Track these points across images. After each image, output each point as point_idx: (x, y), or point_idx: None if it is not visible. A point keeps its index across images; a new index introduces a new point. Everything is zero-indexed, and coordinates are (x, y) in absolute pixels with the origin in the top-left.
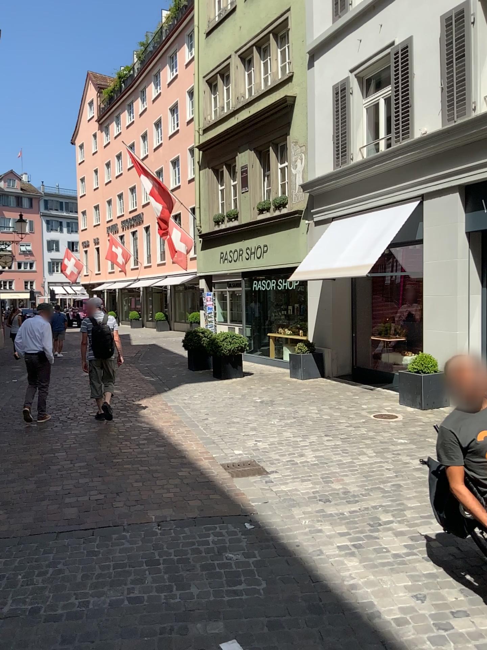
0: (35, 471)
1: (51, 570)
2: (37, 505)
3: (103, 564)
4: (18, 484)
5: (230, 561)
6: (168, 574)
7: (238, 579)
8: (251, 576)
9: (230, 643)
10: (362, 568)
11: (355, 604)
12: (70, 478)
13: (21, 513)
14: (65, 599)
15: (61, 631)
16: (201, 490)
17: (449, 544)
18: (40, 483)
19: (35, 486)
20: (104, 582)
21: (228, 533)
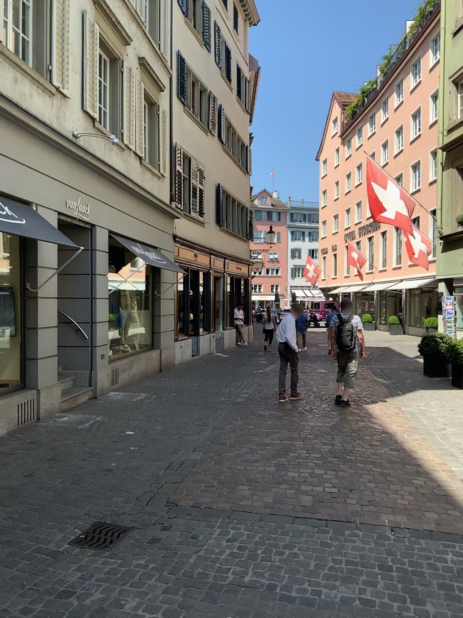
0: (275, 455)
1: (286, 551)
2: (276, 487)
3: (334, 558)
4: (260, 464)
5: None
6: (401, 585)
7: None
8: None
9: None
10: None
11: None
12: (306, 466)
13: (262, 492)
14: (299, 584)
15: (293, 614)
16: (437, 502)
17: None
18: (279, 466)
19: (274, 469)
20: (335, 576)
21: None
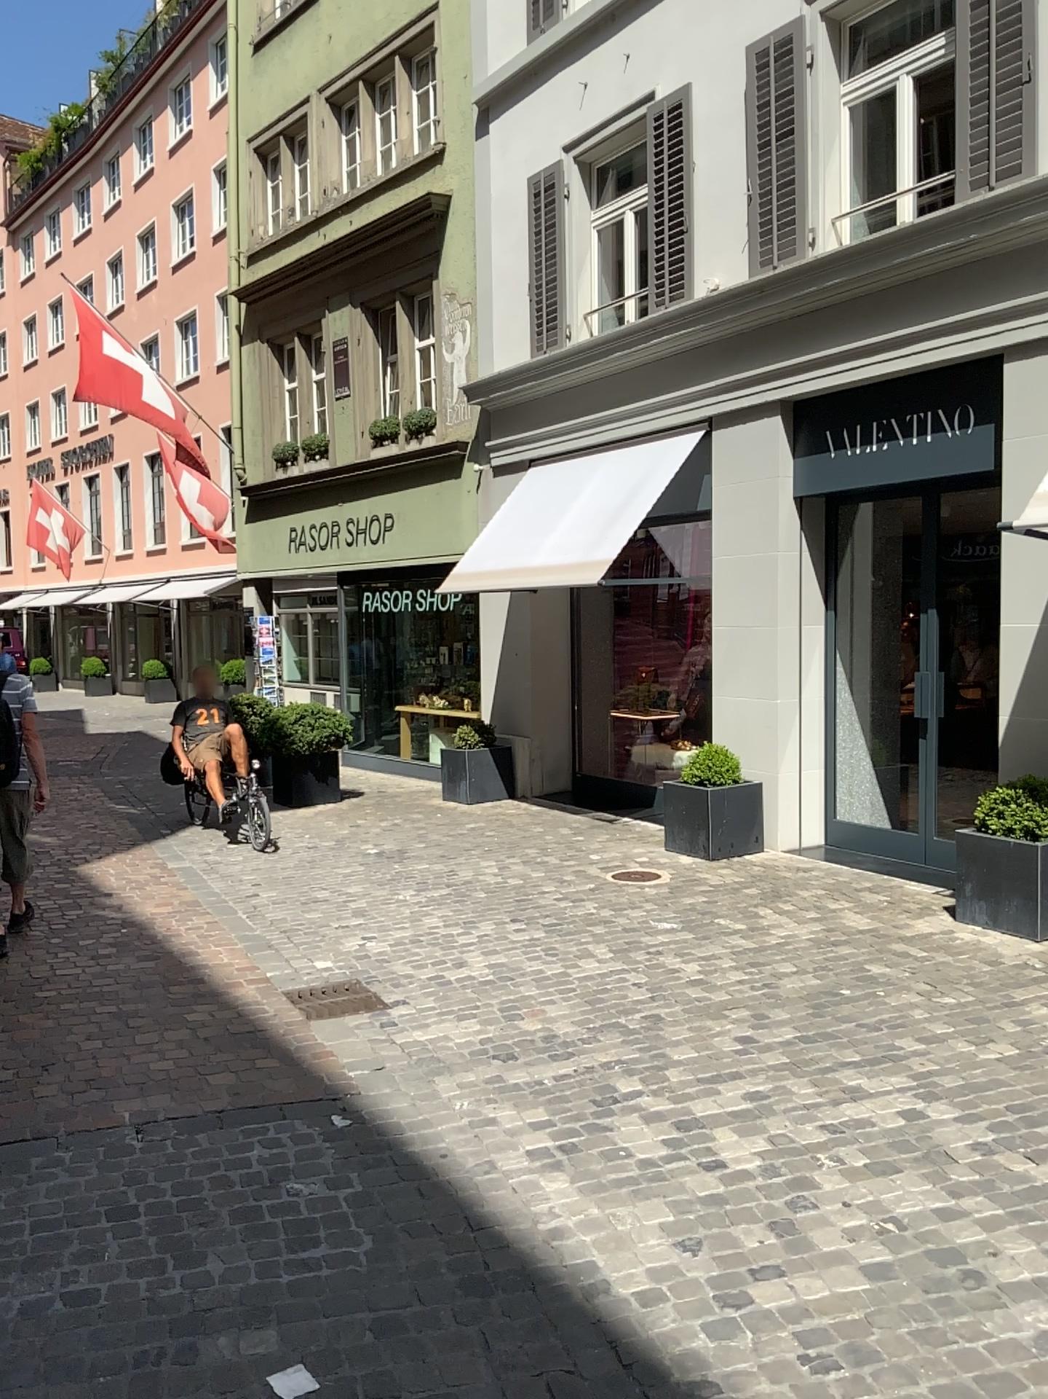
0: None
1: None
2: None
3: (8, 1228)
4: None
5: (300, 1201)
6: (159, 1239)
7: (316, 1237)
8: (345, 1230)
9: (295, 1377)
10: (580, 1196)
11: (563, 1271)
12: None
13: None
14: None
15: None
16: (237, 1050)
17: (754, 1134)
18: None
19: None
20: (10, 1268)
21: (297, 1140)
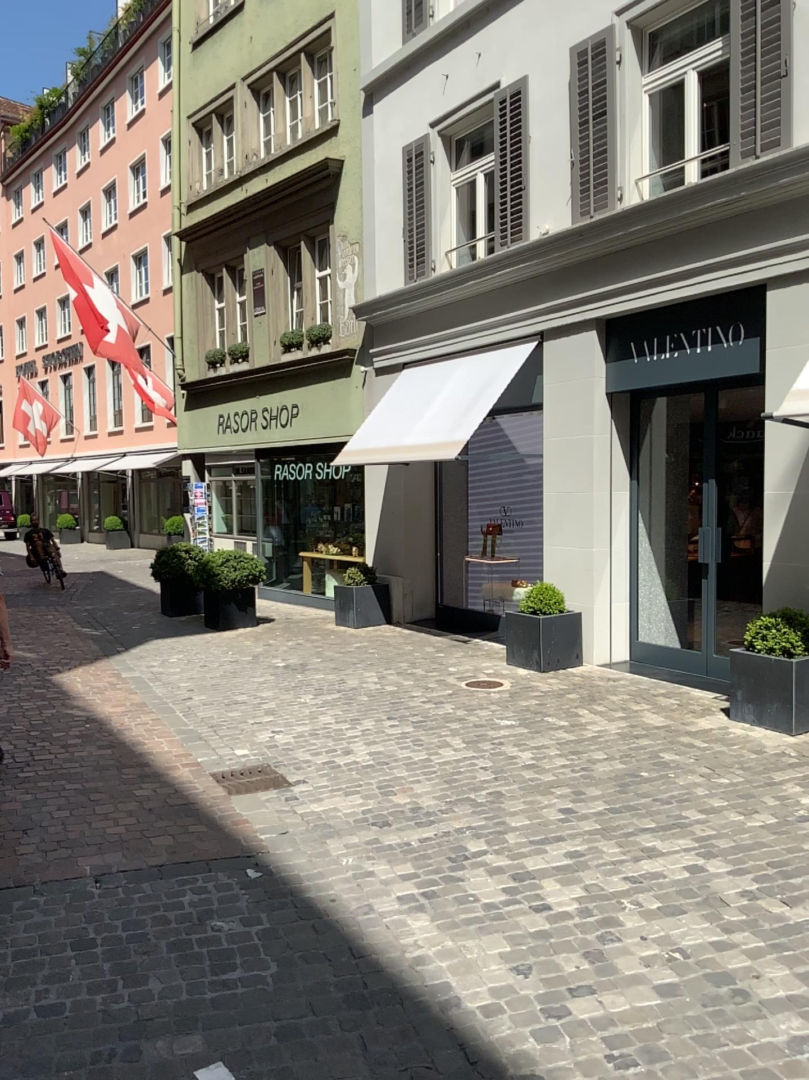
0: None
1: None
2: None
3: None
4: None
5: (221, 935)
6: (111, 964)
7: (233, 963)
8: (256, 958)
9: (216, 1072)
10: (439, 932)
11: (425, 990)
12: None
13: None
14: None
15: None
16: (174, 818)
17: (573, 884)
18: None
19: None
20: None
21: (219, 888)
